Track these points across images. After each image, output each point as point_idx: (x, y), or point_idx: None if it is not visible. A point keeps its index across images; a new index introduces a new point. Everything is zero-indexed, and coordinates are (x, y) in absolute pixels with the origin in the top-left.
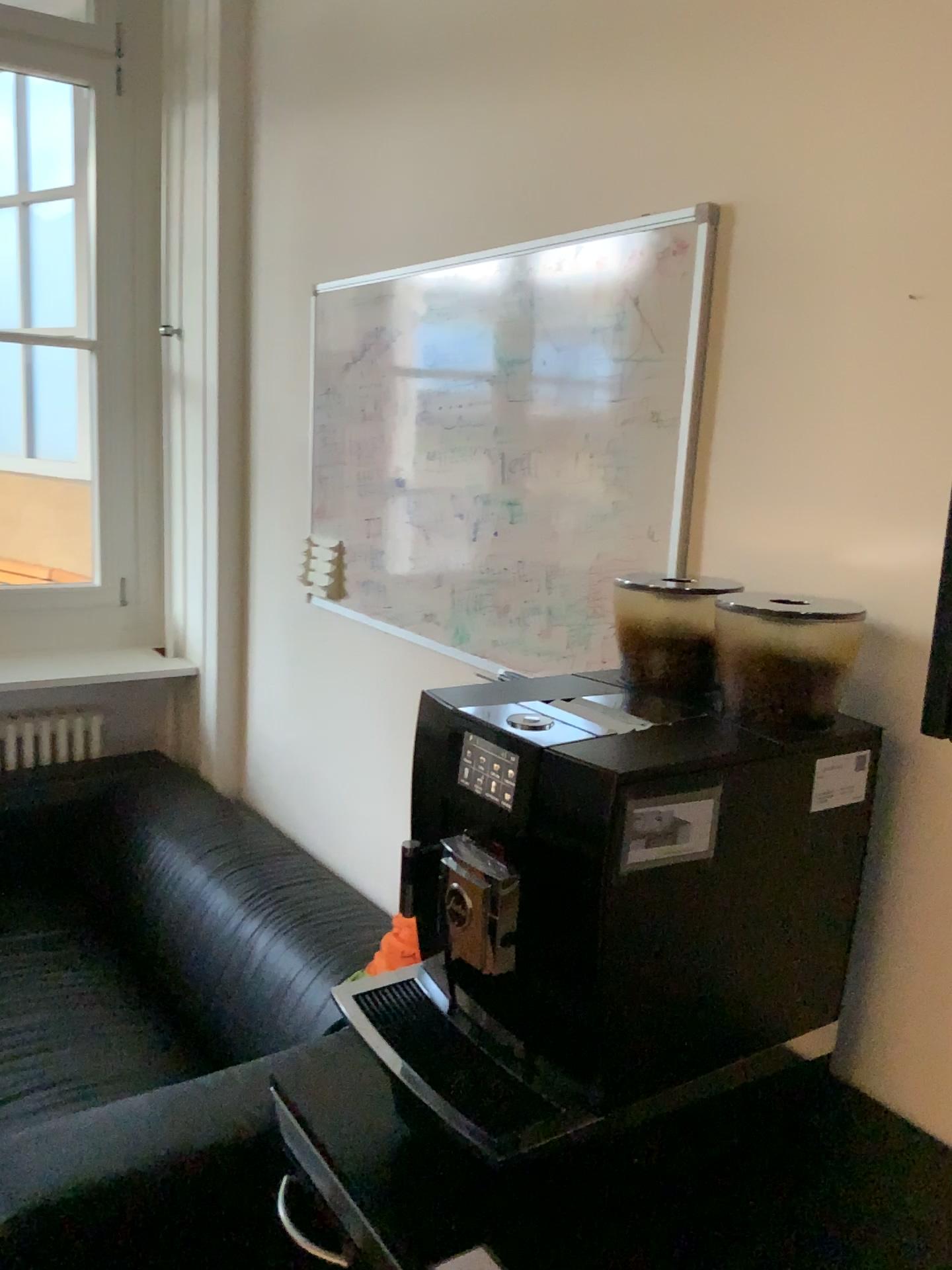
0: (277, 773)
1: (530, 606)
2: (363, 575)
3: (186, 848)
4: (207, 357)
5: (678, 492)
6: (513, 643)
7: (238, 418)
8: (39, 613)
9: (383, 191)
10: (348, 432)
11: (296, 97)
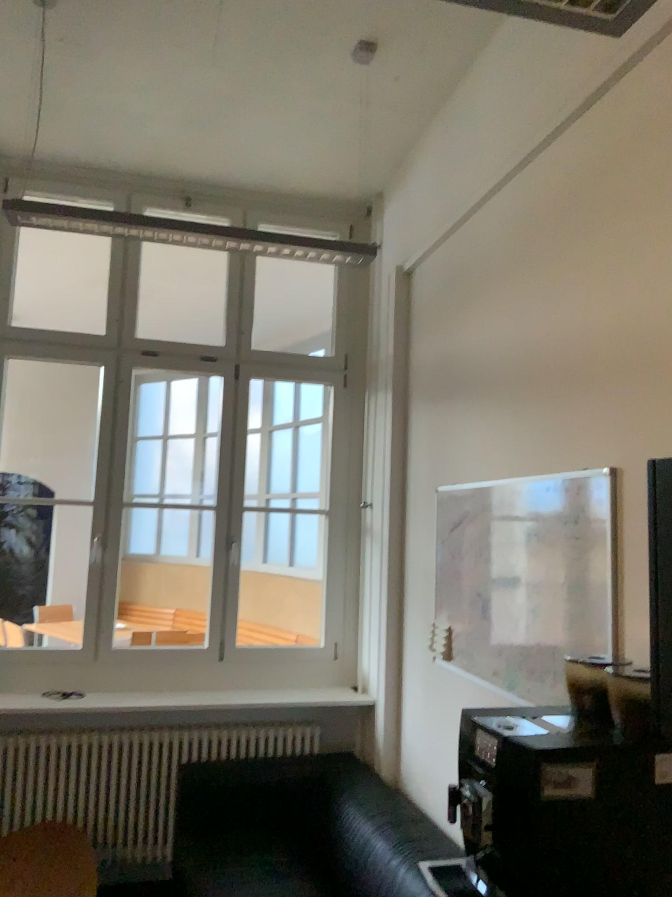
0: (419, 770)
1: (543, 669)
2: (463, 647)
3: (363, 812)
4: (384, 519)
5: (608, 608)
6: (537, 690)
7: (399, 554)
8: (290, 663)
9: (468, 442)
10: (453, 566)
11: (428, 392)
